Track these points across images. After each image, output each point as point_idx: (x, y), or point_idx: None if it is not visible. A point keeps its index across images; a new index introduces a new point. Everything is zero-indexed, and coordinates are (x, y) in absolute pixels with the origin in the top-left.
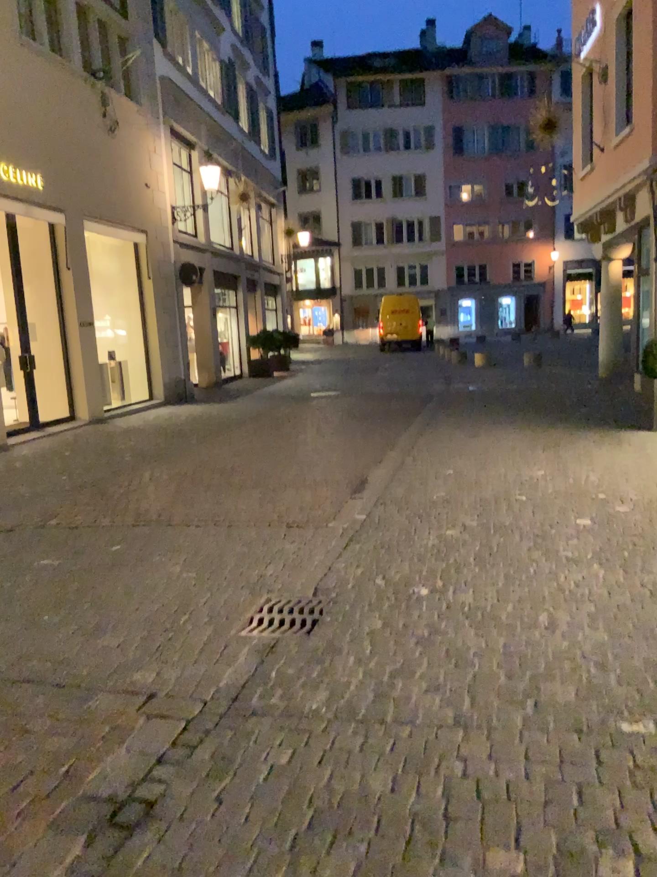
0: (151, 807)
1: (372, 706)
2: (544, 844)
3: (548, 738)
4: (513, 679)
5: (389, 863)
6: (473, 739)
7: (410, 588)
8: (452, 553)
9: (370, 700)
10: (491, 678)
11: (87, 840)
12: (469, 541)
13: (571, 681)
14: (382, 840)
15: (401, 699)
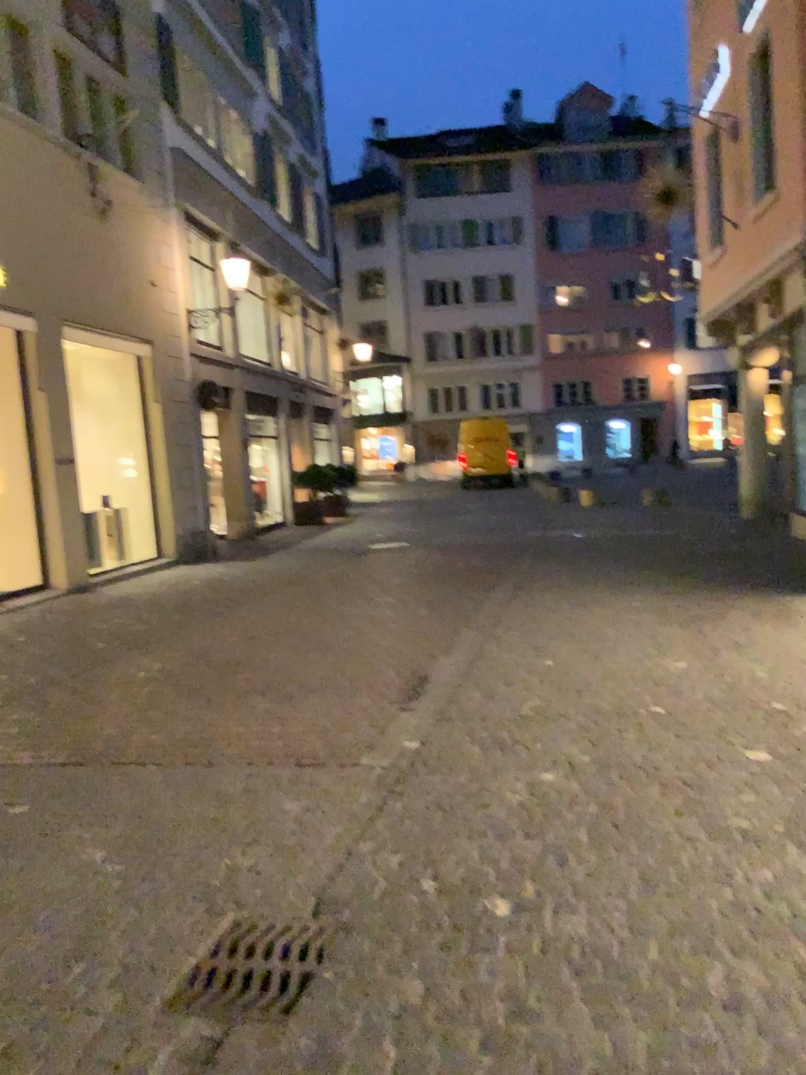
0: None
1: None
2: None
3: None
4: None
5: None
6: None
7: (478, 905)
8: (550, 824)
9: None
10: None
11: None
12: (578, 800)
13: None
14: None
15: None
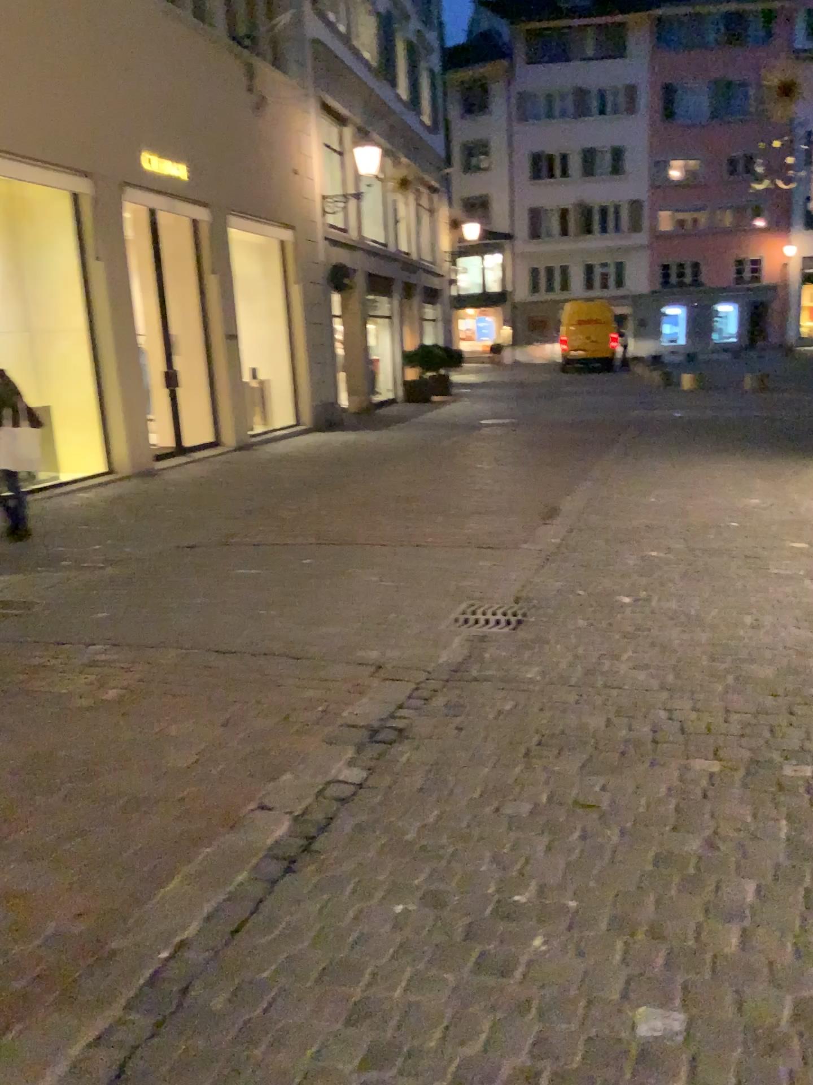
0: (407, 732)
1: (587, 676)
2: (739, 755)
3: (747, 697)
4: (718, 659)
5: (611, 763)
6: (680, 697)
7: (616, 596)
8: (657, 569)
9: (584, 672)
10: (696, 659)
11: (362, 748)
12: (676, 559)
13: (772, 662)
14: (604, 750)
15: (614, 672)
